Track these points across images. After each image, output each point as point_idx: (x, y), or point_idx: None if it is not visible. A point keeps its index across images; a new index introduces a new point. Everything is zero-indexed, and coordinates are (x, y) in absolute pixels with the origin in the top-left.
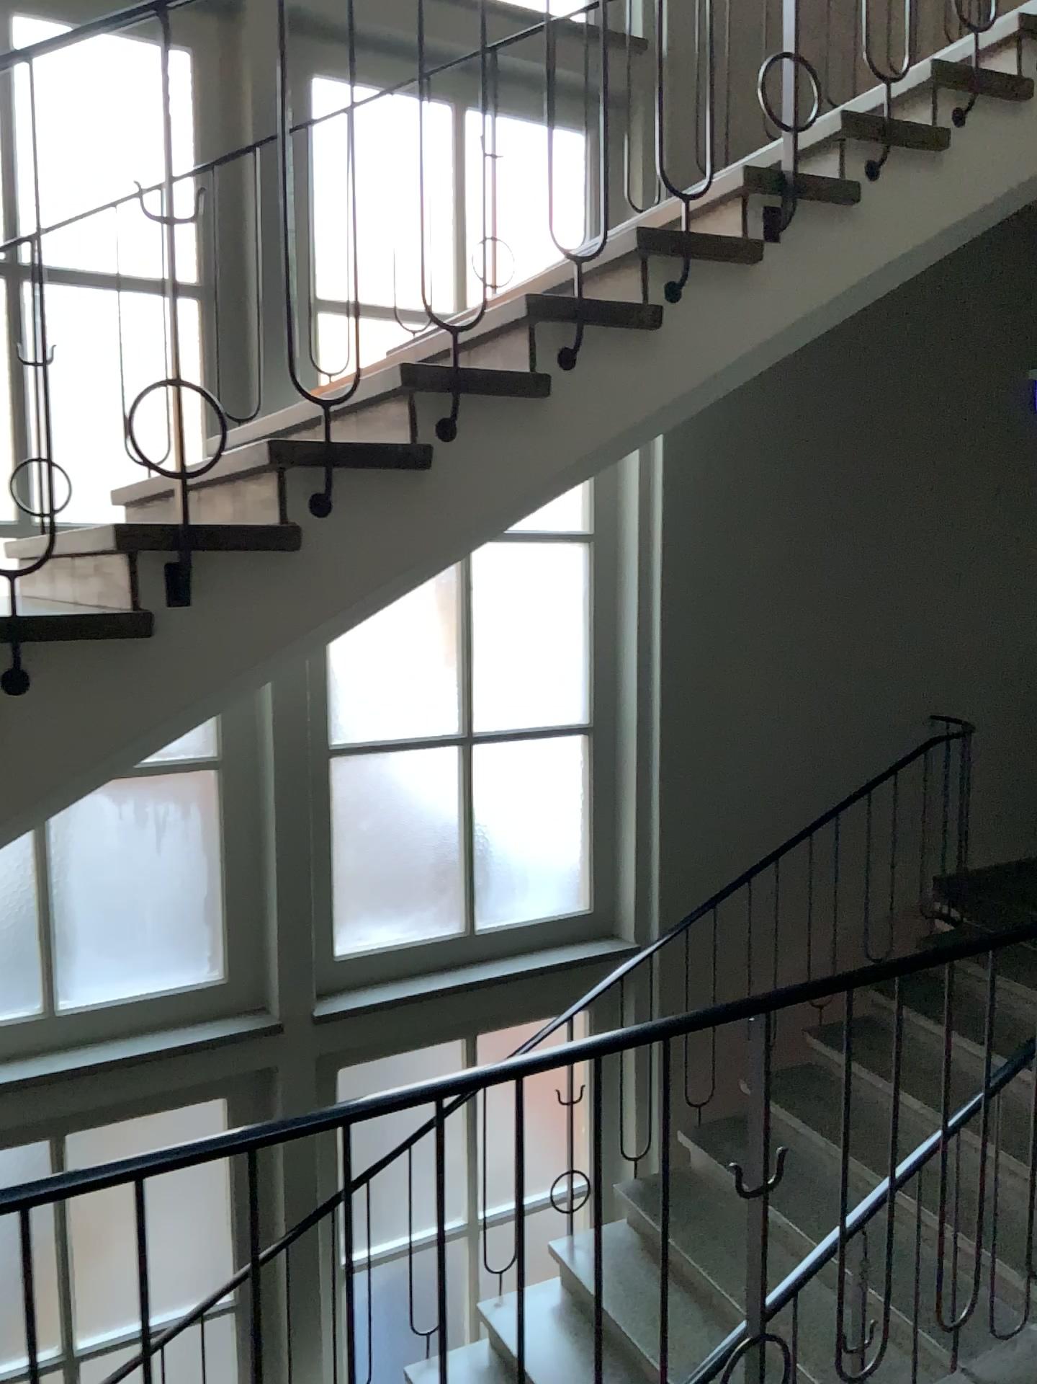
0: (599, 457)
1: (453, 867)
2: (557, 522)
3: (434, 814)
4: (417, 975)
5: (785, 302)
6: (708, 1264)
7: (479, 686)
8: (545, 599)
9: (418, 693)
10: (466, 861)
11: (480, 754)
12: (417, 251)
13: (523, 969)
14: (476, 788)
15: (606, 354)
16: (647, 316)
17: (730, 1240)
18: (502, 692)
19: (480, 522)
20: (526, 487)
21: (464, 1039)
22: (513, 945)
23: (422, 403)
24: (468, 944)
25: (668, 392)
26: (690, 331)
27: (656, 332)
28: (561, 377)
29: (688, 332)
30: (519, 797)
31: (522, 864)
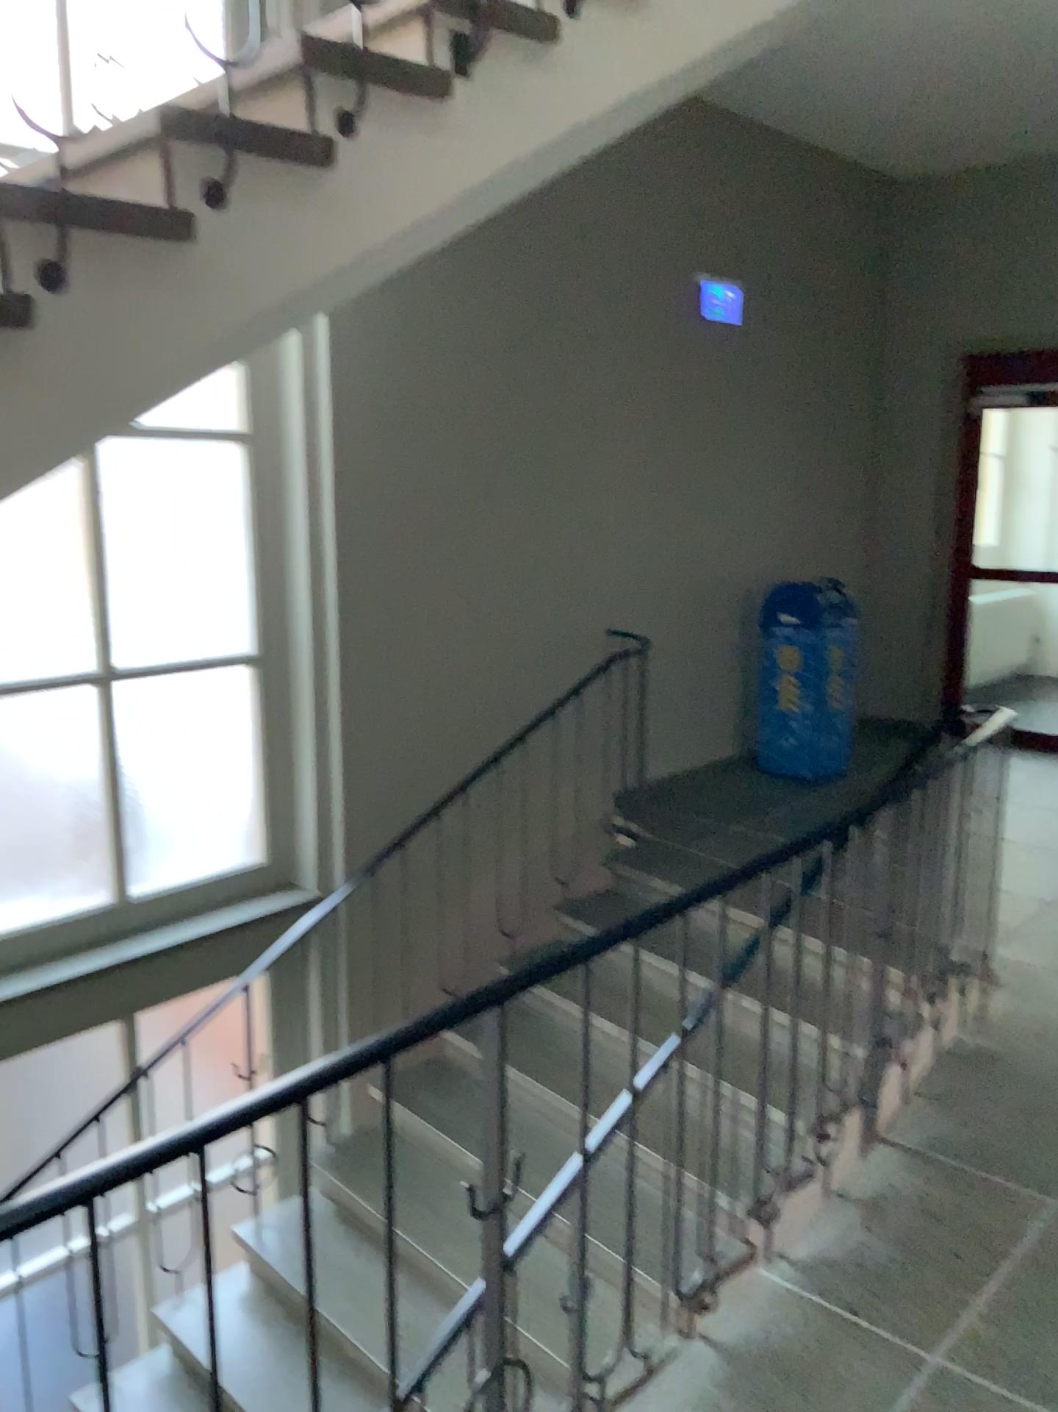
0: (262, 329)
1: (98, 826)
2: (205, 420)
3: (71, 766)
4: (61, 955)
5: (479, 154)
6: (409, 1225)
7: (120, 613)
8: (195, 511)
9: (42, 625)
10: (113, 818)
11: (126, 694)
12: (9, 69)
13: (189, 934)
14: (122, 733)
15: (266, 197)
16: (317, 153)
17: (430, 1195)
18: (148, 620)
19: (111, 408)
20: (170, 364)
21: (122, 1020)
22: (176, 908)
23: (18, 241)
24: (121, 912)
25: (345, 254)
26: (369, 178)
27: (328, 175)
28: (209, 222)
29: (367, 179)
30: (174, 739)
31: (182, 816)
